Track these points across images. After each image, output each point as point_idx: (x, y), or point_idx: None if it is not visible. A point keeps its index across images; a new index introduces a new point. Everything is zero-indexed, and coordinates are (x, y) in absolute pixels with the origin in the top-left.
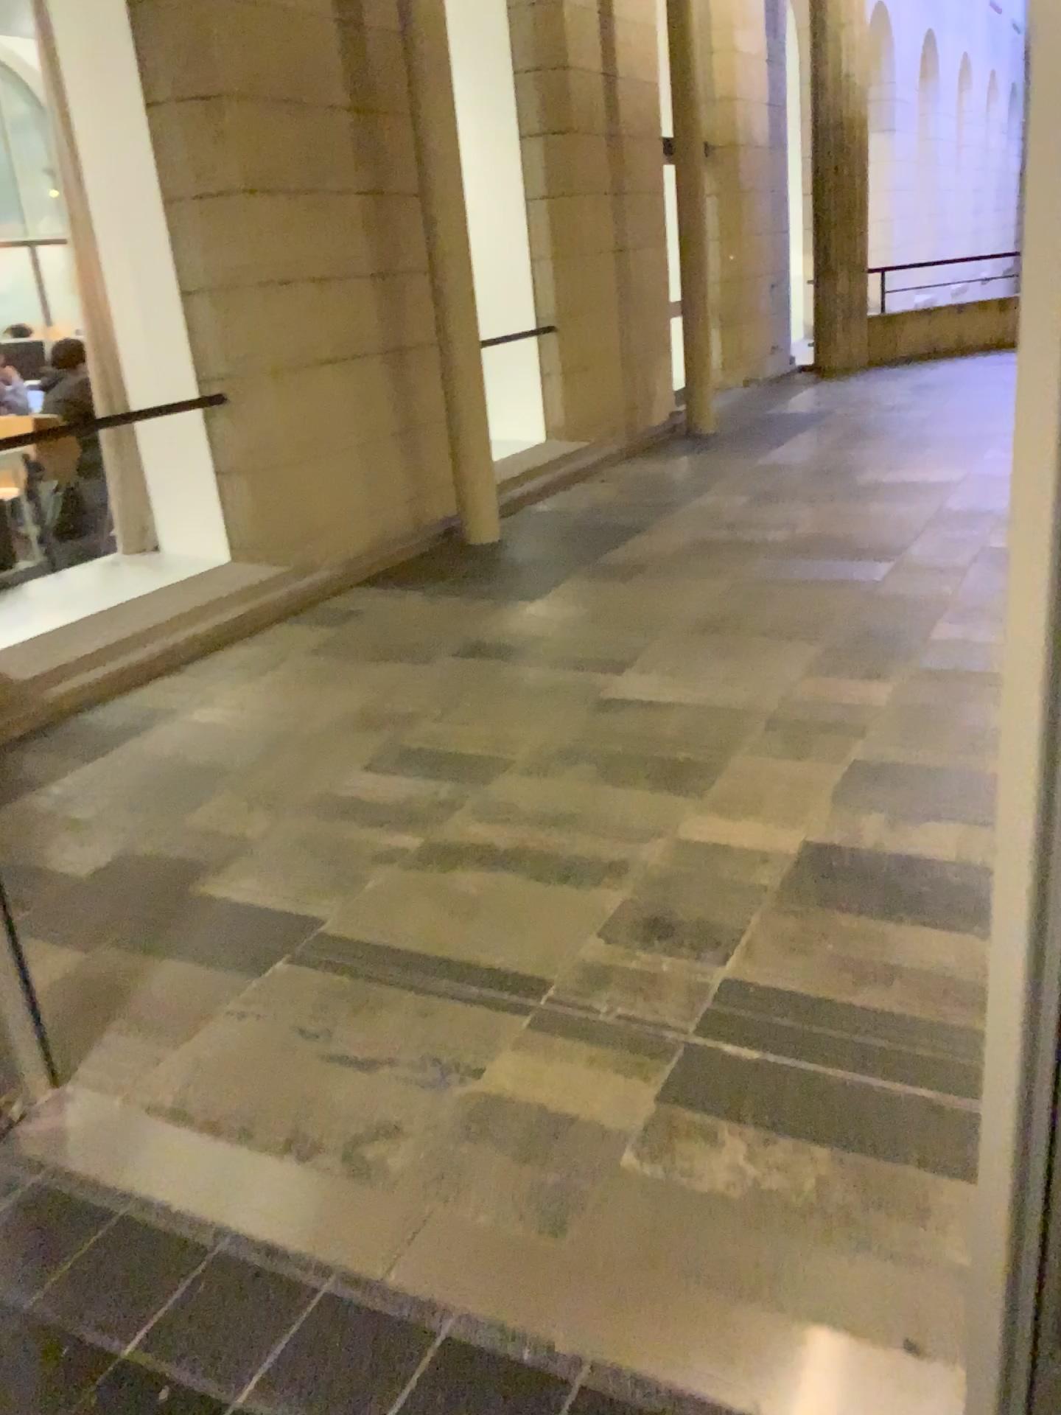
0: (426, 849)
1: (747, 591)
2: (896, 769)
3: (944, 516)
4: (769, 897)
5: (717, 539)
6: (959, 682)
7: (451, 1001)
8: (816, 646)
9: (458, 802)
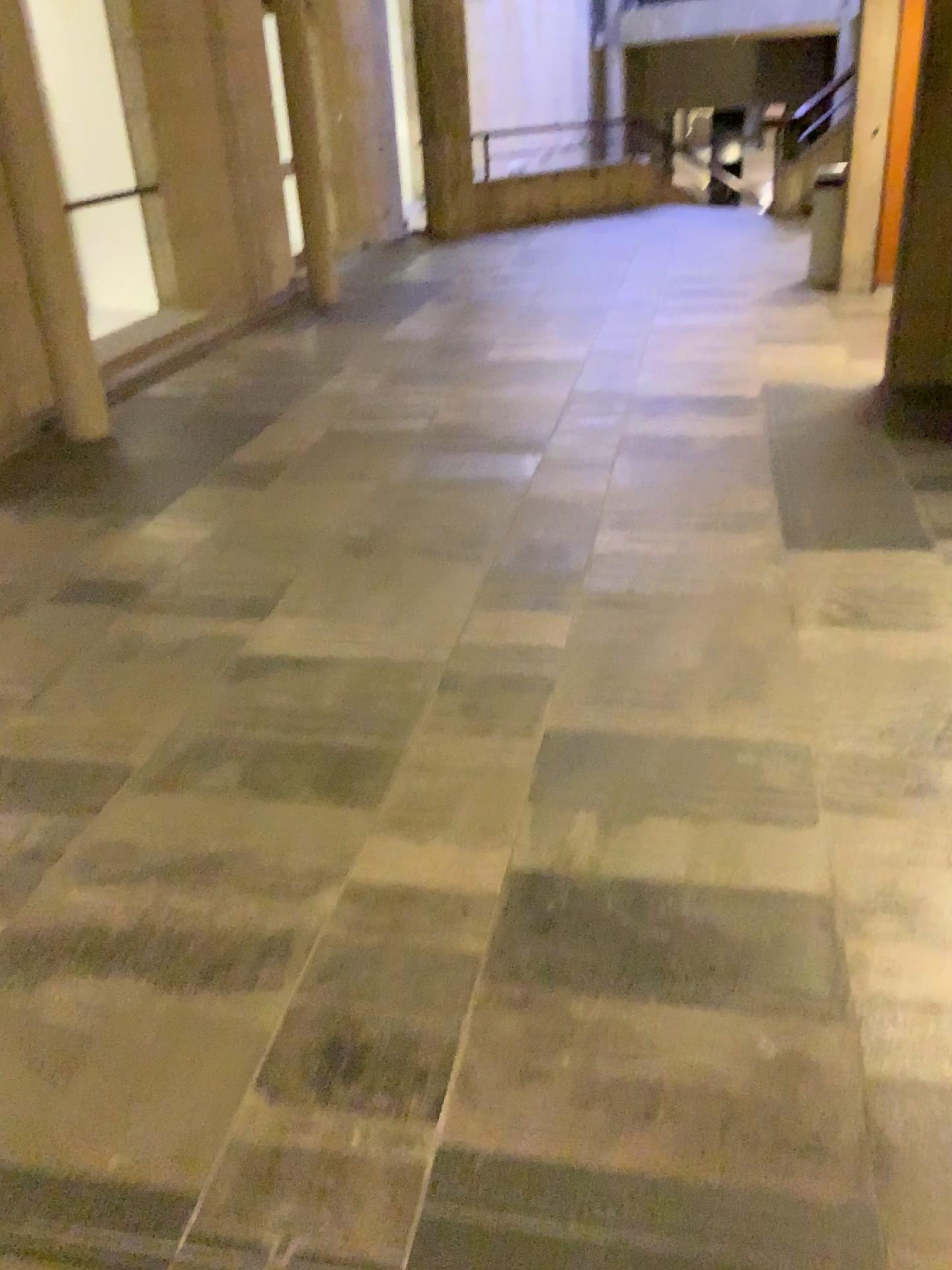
0: (10, 942)
1: (393, 497)
2: (594, 741)
3: (581, 398)
4: (477, 974)
5: (354, 431)
6: (636, 607)
7: (42, 1263)
8: (478, 568)
9: (58, 849)
